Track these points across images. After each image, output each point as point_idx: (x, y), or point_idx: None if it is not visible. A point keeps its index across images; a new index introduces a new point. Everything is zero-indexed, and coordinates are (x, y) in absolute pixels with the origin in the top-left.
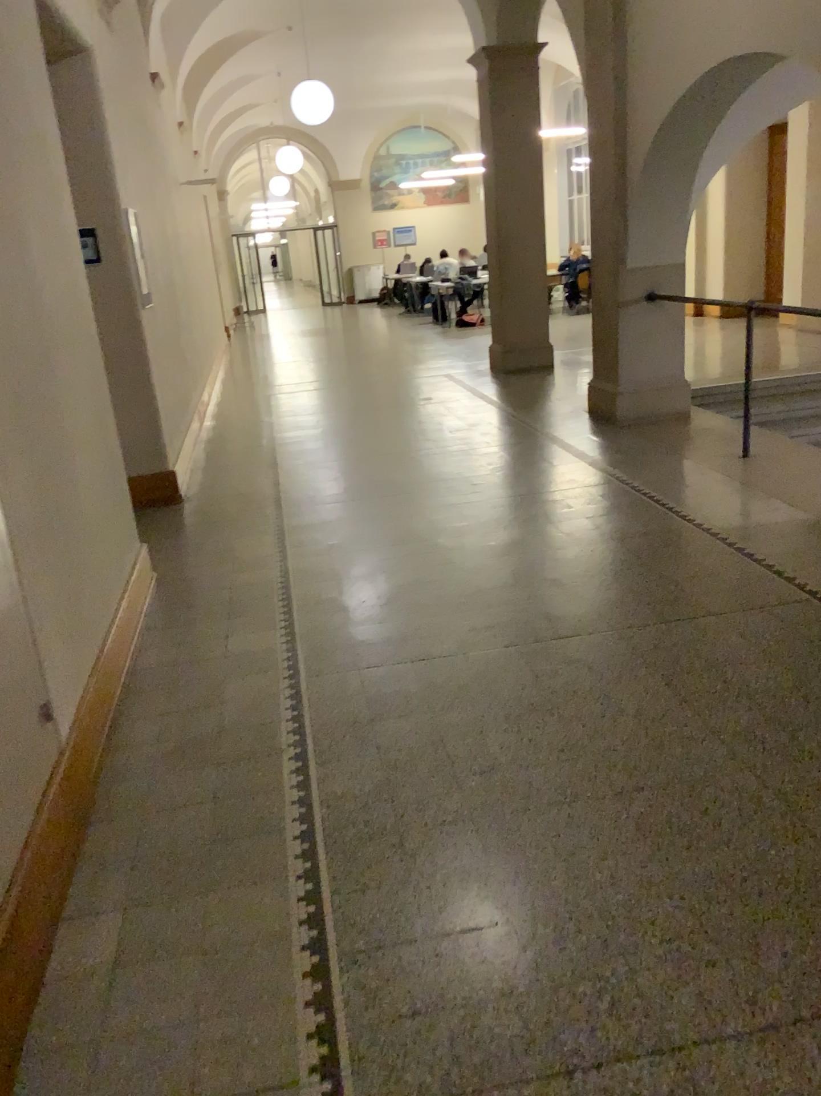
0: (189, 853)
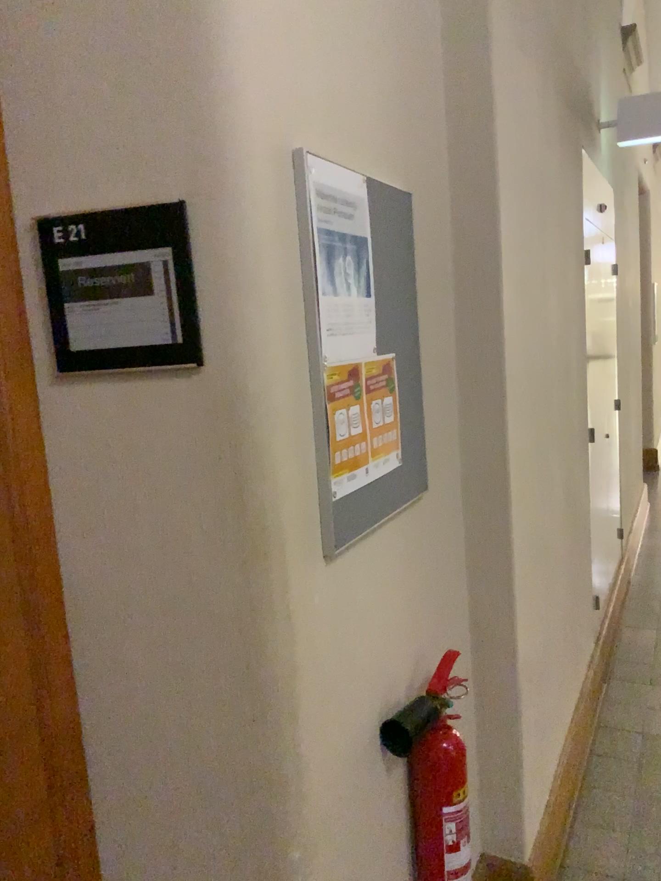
0: None
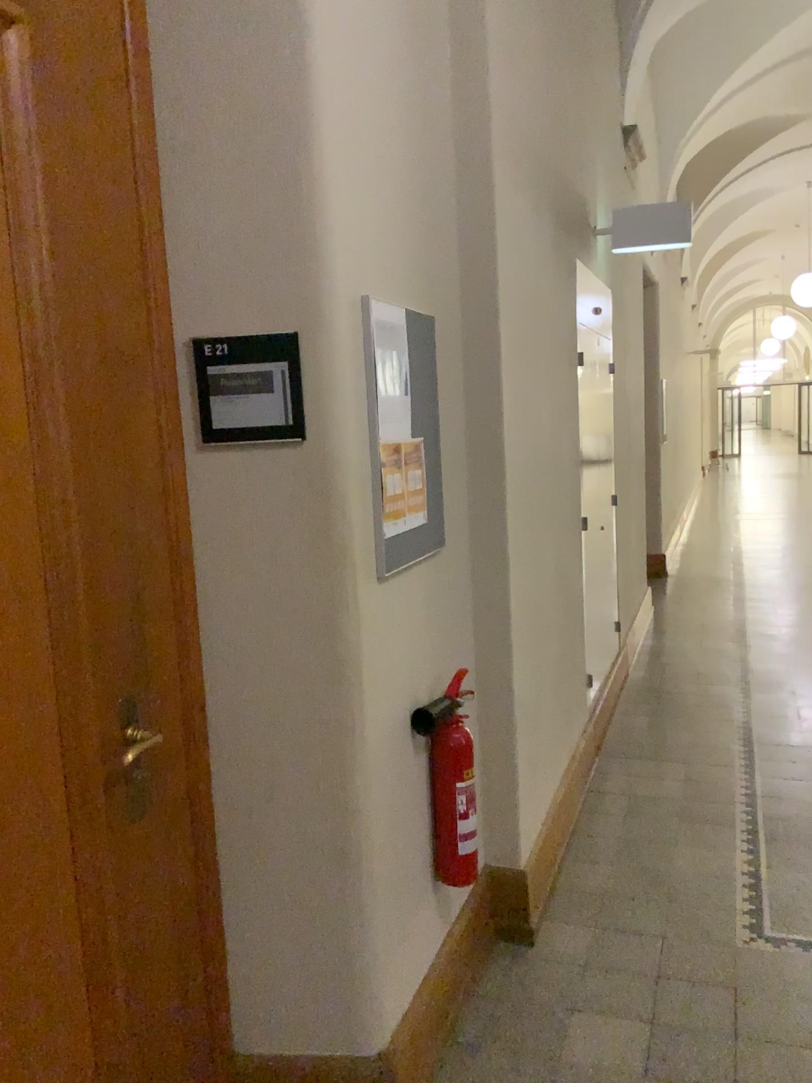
0: (682, 705)
